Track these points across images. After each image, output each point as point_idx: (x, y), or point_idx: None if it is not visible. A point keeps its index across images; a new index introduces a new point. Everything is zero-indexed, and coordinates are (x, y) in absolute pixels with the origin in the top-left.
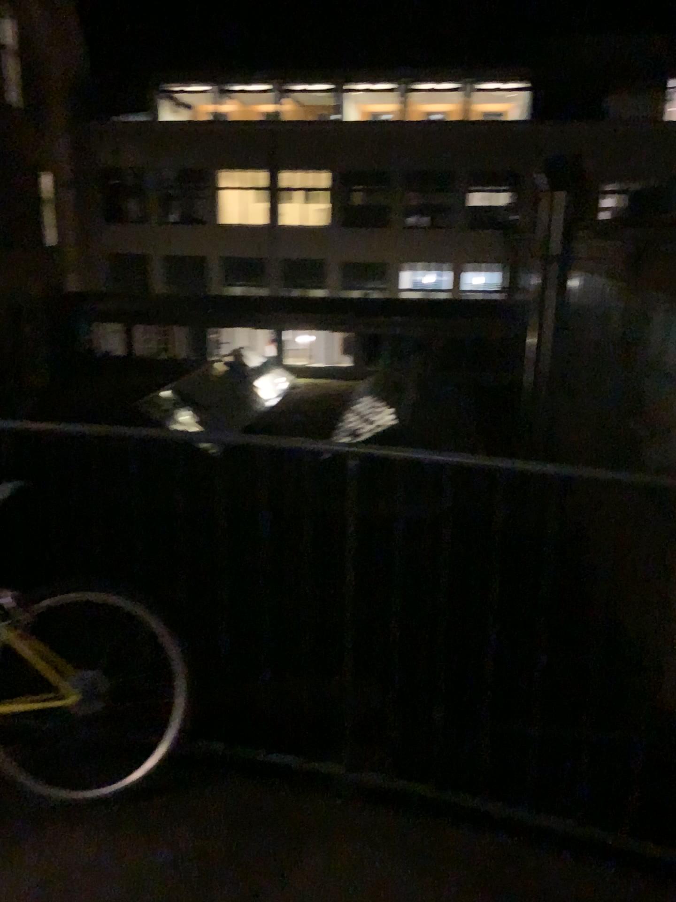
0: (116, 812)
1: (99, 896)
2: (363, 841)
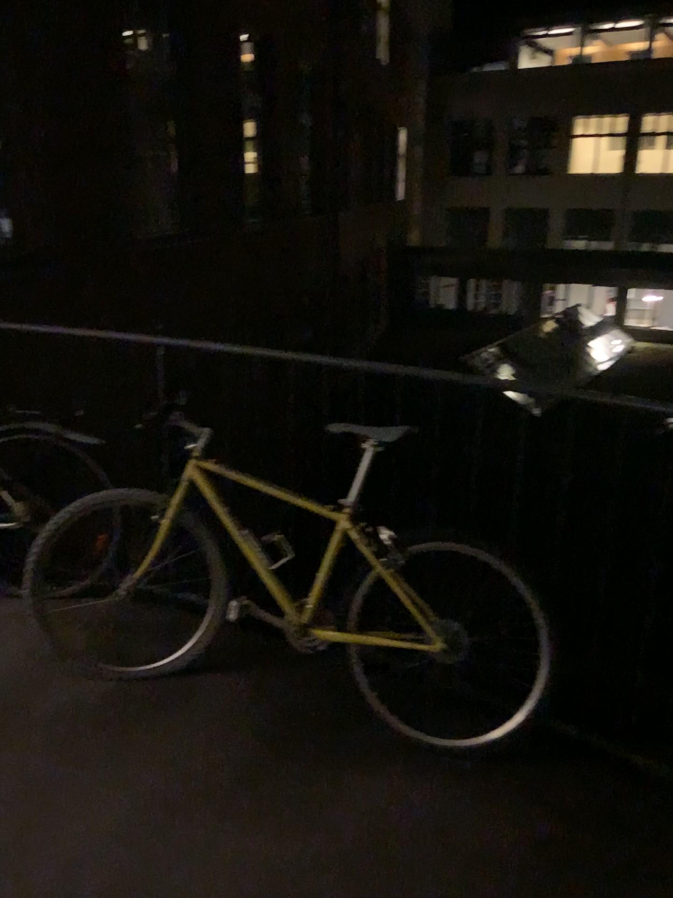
0: (472, 769)
1: (458, 850)
2: None
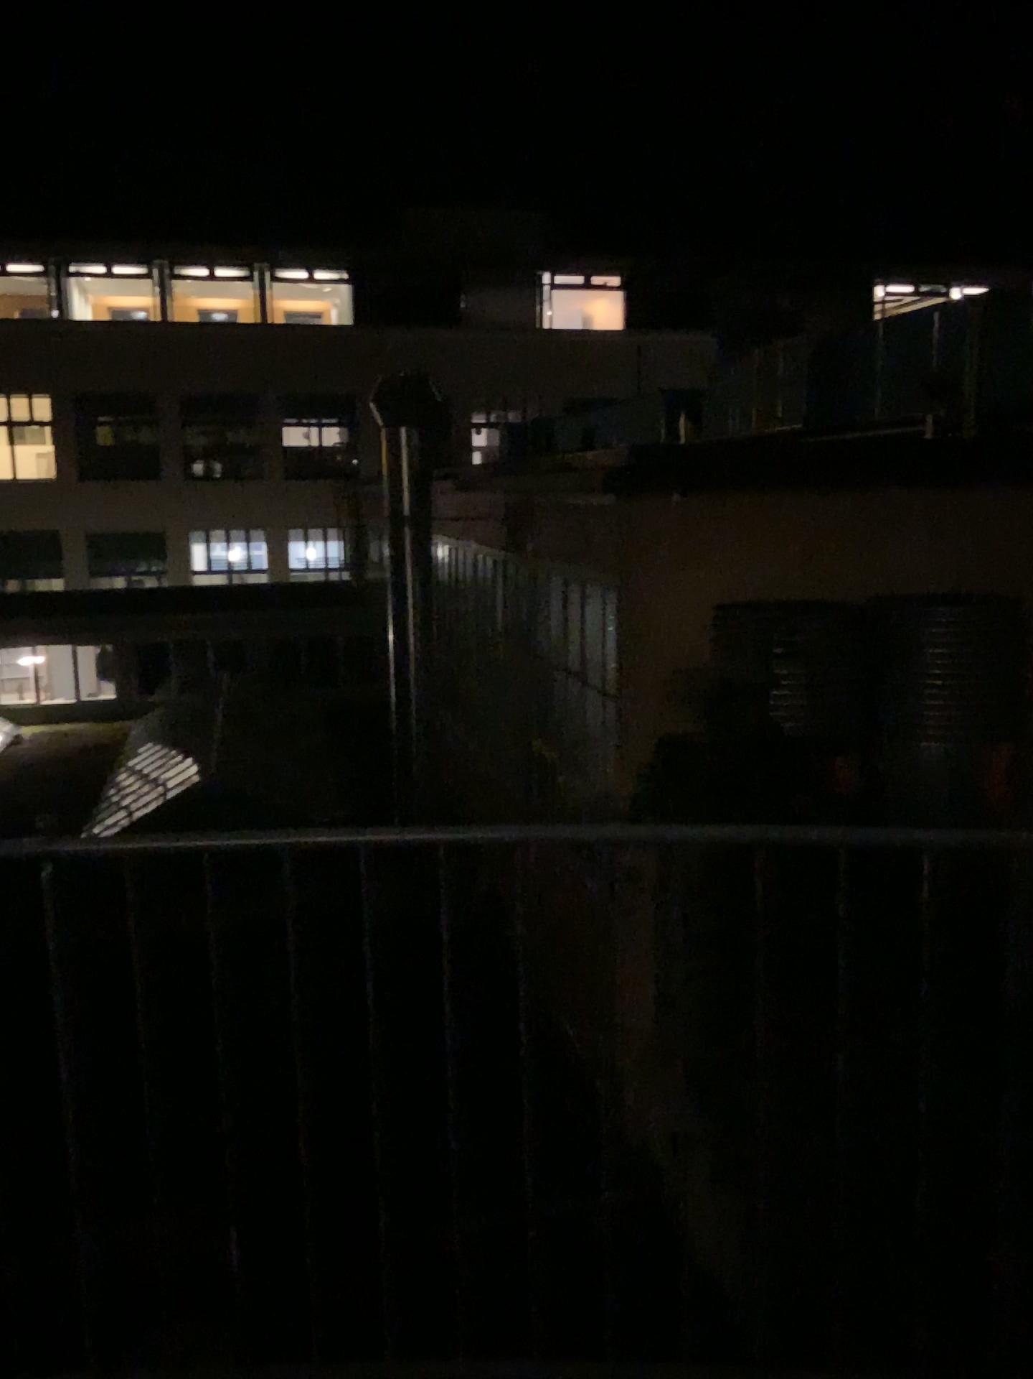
0: None
1: None
2: None
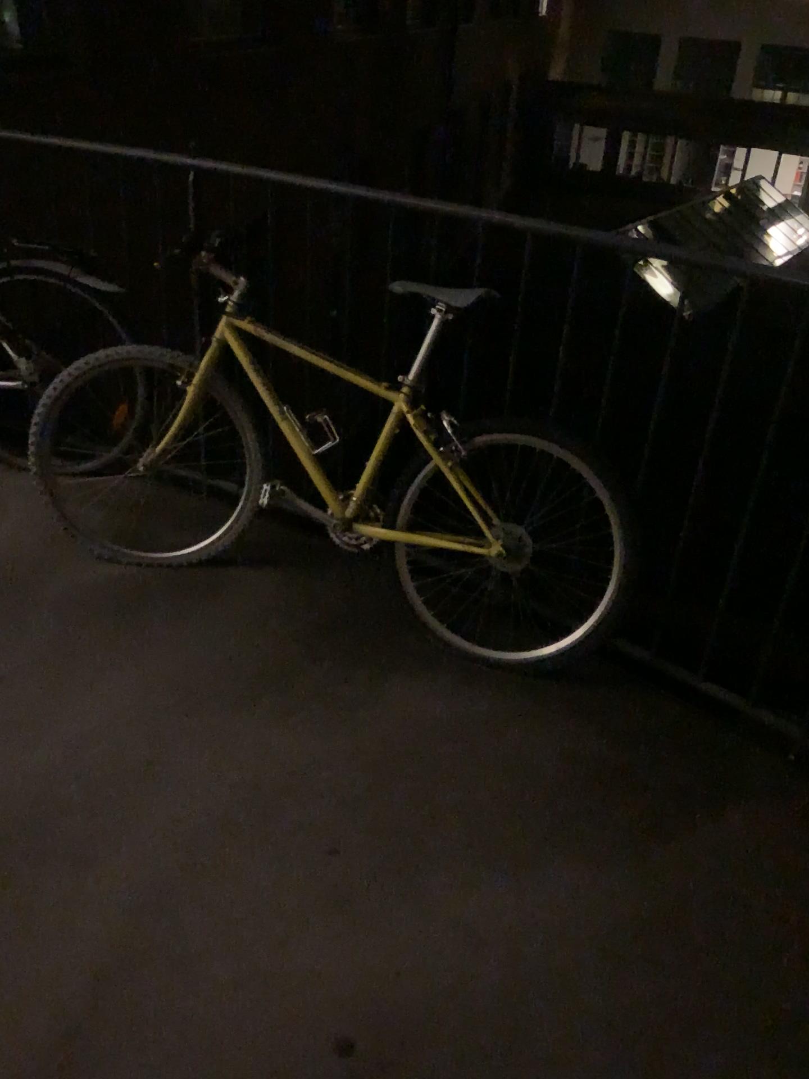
0: (519, 685)
1: (490, 760)
2: (804, 823)
